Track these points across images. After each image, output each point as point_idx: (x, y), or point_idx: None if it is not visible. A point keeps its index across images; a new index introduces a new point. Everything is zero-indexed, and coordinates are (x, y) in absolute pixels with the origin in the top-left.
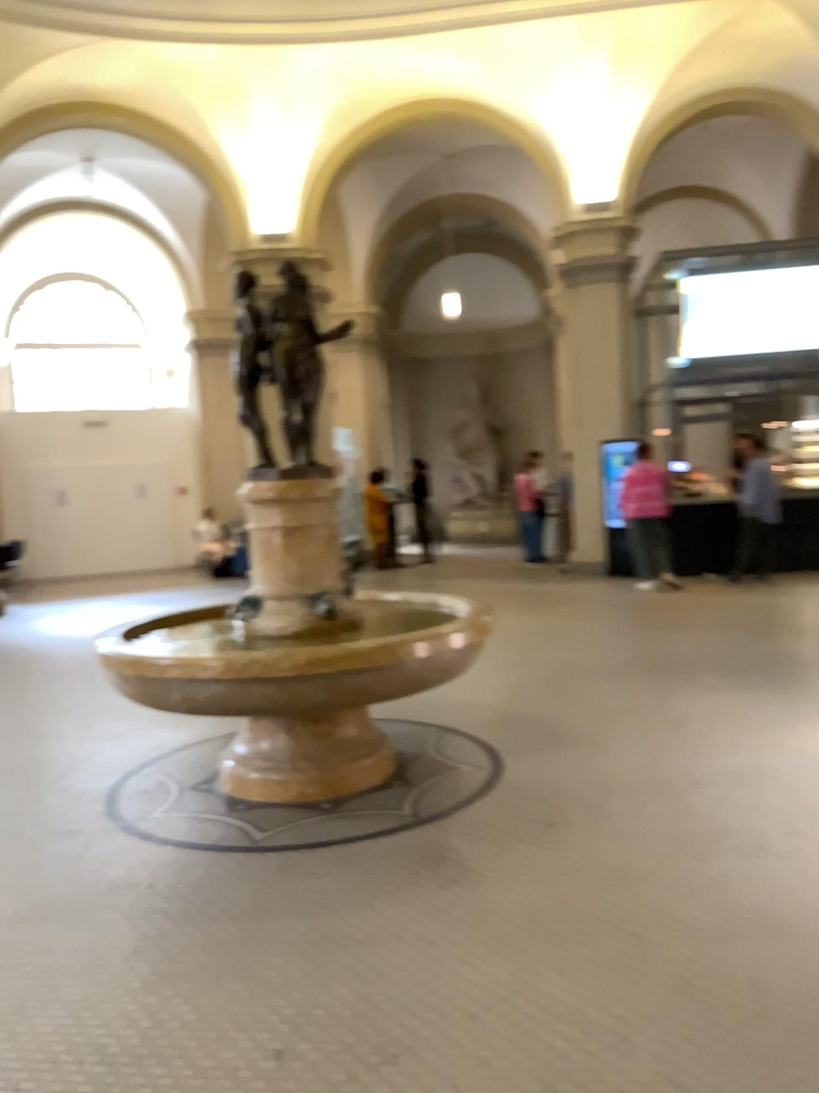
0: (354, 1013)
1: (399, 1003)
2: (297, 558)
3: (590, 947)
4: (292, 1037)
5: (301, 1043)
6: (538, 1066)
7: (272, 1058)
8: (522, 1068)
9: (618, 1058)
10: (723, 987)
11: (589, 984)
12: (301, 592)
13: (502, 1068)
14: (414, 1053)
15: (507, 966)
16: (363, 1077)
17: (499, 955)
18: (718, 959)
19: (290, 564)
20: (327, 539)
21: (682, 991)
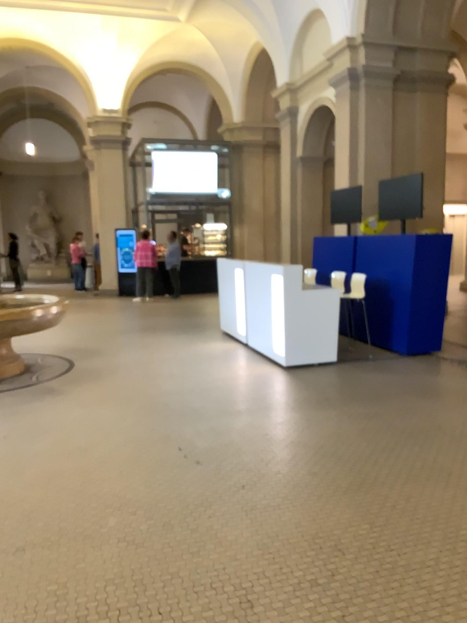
0: (30, 426)
1: (46, 422)
2: None
3: (112, 403)
4: (8, 433)
5: (12, 433)
6: (96, 427)
7: (2, 438)
8: (91, 428)
9: (121, 422)
10: (154, 406)
11: (112, 410)
12: None
13: (84, 428)
14: (54, 430)
15: (83, 410)
16: (38, 436)
17: (80, 408)
18: (154, 401)
19: None
20: None
21: (142, 407)
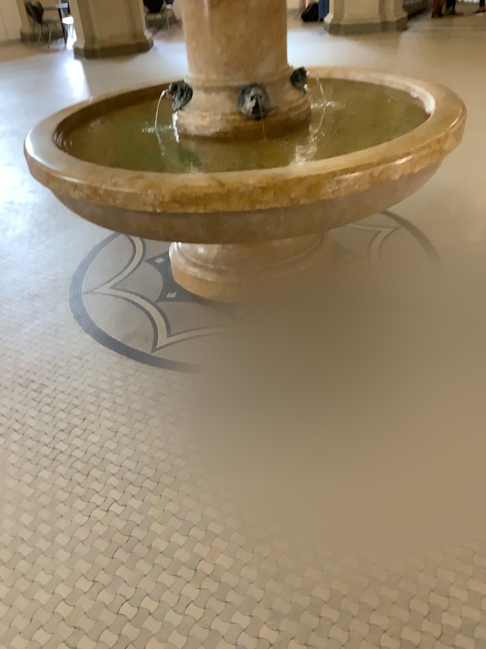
0: None
1: None
2: (223, 38)
3: None
4: None
5: None
6: None
7: None
8: None
9: None
10: None
11: None
12: (229, 82)
13: None
14: None
15: None
16: None
17: None
18: None
19: (216, 45)
20: (262, 11)
21: None
